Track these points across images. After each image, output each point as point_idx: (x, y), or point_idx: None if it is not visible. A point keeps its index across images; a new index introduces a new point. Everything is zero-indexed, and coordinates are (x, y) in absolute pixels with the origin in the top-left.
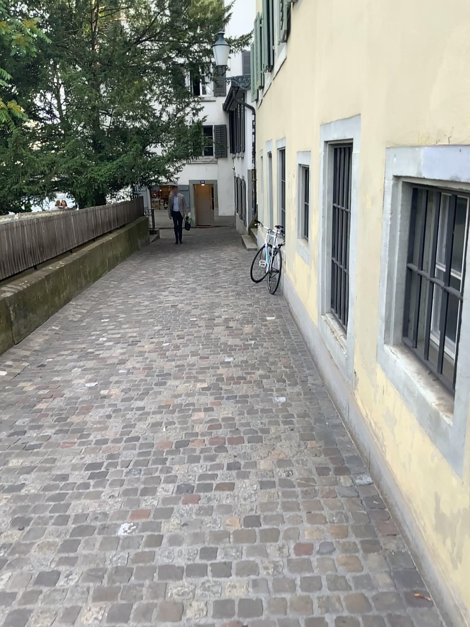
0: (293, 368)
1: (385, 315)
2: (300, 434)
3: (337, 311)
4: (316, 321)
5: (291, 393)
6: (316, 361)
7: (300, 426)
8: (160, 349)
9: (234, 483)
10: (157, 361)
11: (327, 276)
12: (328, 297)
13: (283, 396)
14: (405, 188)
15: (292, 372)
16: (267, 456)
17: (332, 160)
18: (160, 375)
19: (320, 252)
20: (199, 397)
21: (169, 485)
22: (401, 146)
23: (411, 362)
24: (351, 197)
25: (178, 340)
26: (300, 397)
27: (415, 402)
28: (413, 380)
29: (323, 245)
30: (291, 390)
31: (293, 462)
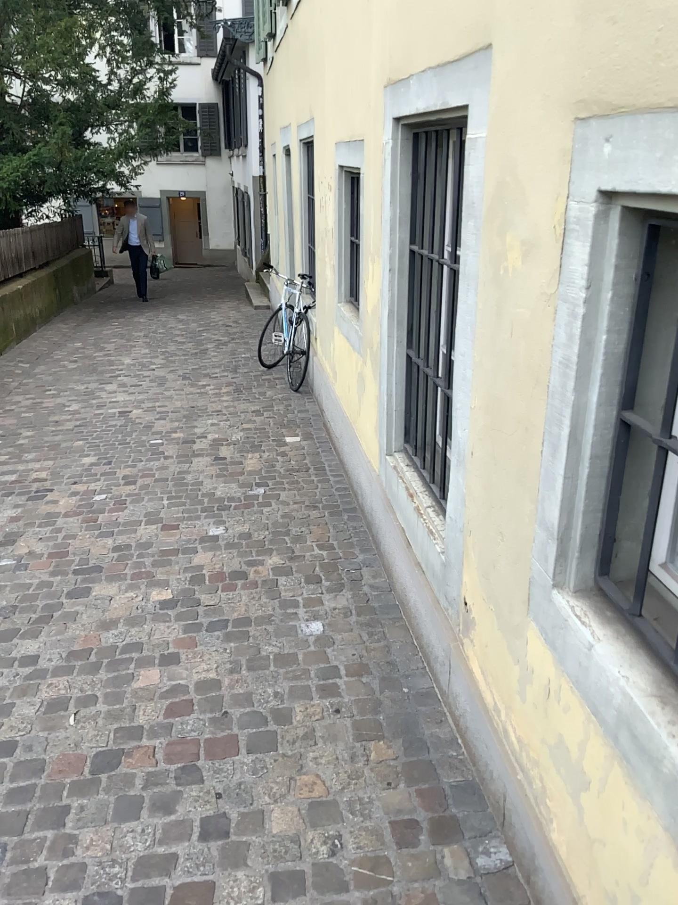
0: (334, 546)
1: (557, 527)
2: (353, 723)
3: (418, 456)
4: (375, 464)
5: (331, 609)
6: (374, 537)
7: (353, 702)
8: (88, 510)
9: (213, 889)
10: (79, 537)
11: (397, 384)
12: (397, 423)
13: (316, 617)
14: (633, 227)
15: (332, 557)
16: (286, 796)
17: (409, 159)
18: (82, 573)
19: (384, 338)
20: (154, 626)
21: (62, 904)
22: (640, 113)
23: (638, 666)
24: (459, 238)
25: (124, 489)
26: (349, 621)
27: (663, 789)
28: (652, 727)
29: (388, 325)
30: (332, 602)
31: (343, 810)
